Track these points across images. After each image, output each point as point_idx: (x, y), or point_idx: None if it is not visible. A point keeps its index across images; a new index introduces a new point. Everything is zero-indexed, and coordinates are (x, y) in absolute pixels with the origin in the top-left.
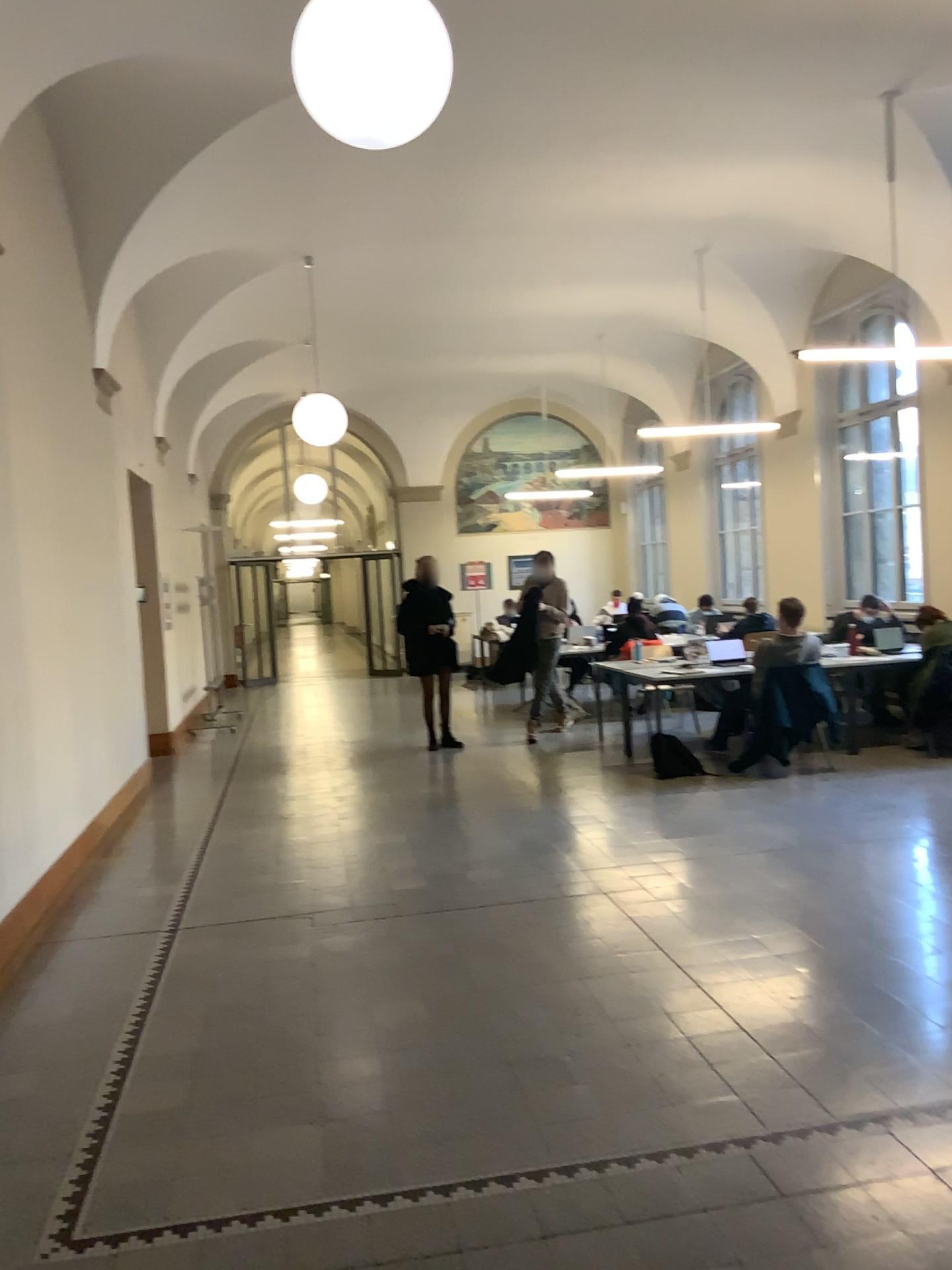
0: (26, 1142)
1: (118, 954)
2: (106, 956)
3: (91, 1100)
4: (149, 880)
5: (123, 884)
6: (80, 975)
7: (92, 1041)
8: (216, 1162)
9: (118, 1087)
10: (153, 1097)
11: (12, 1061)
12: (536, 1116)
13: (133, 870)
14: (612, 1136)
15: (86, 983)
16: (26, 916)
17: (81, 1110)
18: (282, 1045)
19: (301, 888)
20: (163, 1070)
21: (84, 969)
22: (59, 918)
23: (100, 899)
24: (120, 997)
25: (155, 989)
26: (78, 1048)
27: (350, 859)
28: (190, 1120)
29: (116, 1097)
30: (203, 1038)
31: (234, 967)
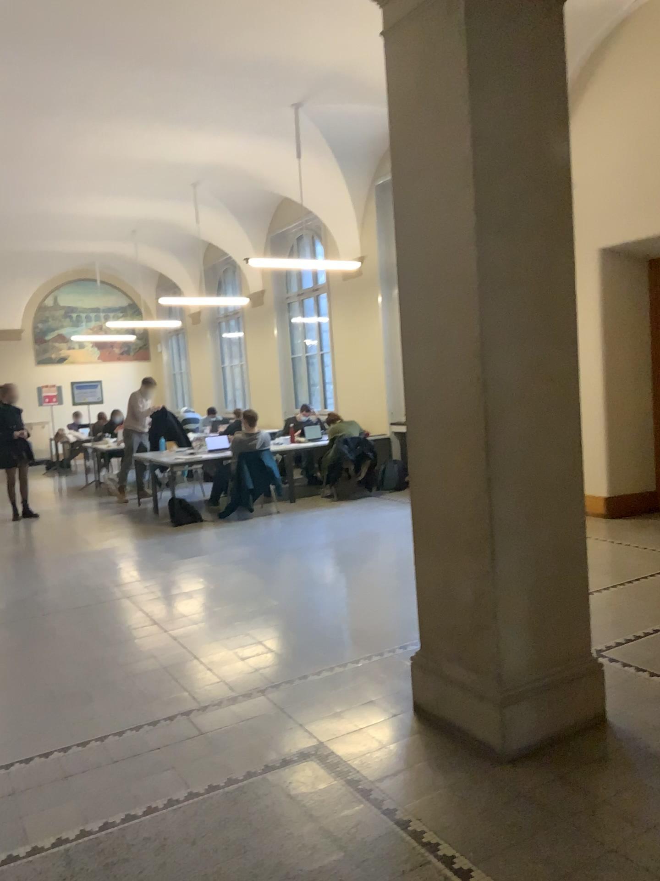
0: None
1: None
2: None
3: None
4: None
5: None
6: None
7: None
8: None
9: None
10: None
11: None
12: (62, 720)
13: None
14: (107, 722)
15: None
16: None
17: None
18: None
19: None
20: None
21: None
22: None
23: None
24: None
25: None
26: None
27: None
28: None
29: None
30: None
31: None
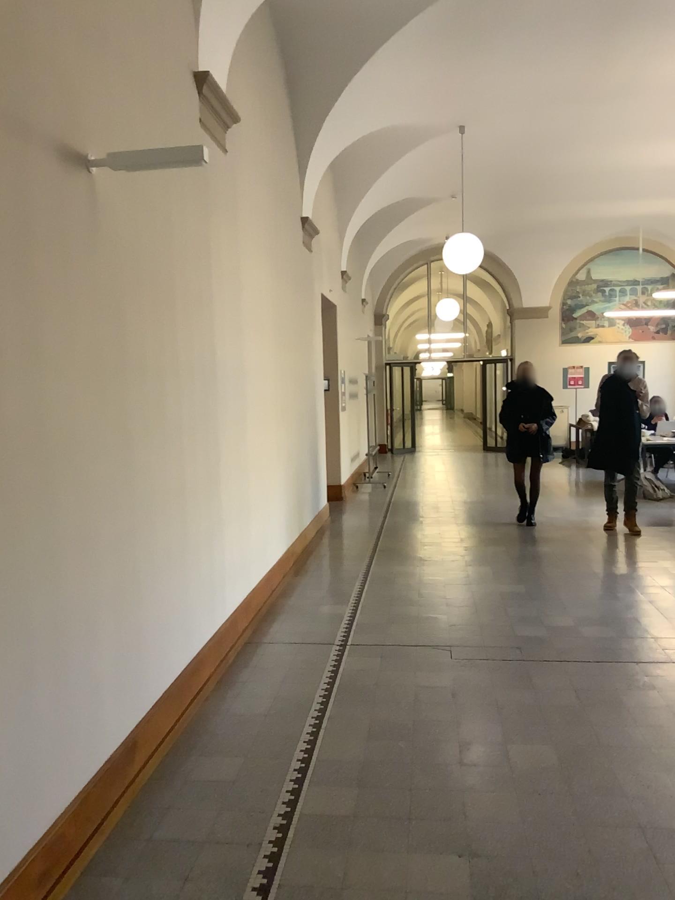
0: (227, 827)
1: (302, 662)
2: (293, 662)
3: (278, 795)
4: (326, 602)
5: (308, 602)
6: (274, 677)
7: (281, 738)
8: (378, 884)
9: (299, 787)
10: (326, 803)
11: (222, 746)
12: None
13: (314, 591)
14: None
15: (278, 684)
16: (238, 620)
17: (270, 804)
18: (431, 771)
19: (442, 624)
20: (334, 777)
21: (277, 672)
22: (261, 625)
23: (290, 613)
24: (303, 702)
25: (329, 698)
26: (270, 743)
27: (480, 602)
28: (355, 833)
29: (297, 797)
30: (366, 752)
31: (390, 687)
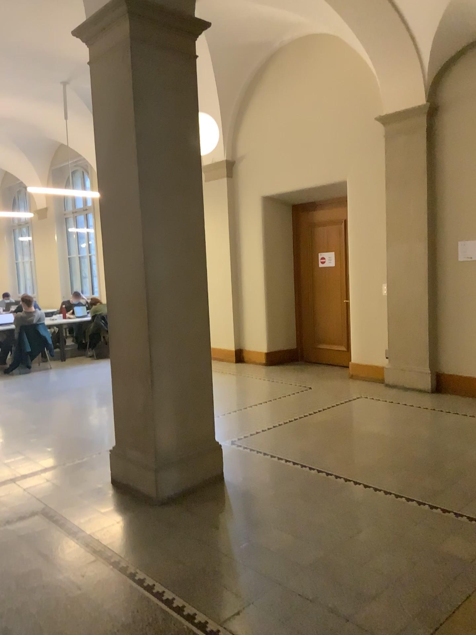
0: None
1: None
2: None
3: None
4: None
5: None
6: None
7: None
8: None
9: None
10: None
11: None
12: None
13: None
14: None
15: None
16: None
17: None
18: None
19: None
20: None
21: None
22: None
23: None
24: None
25: None
26: None
27: None
28: None
29: None
30: None
31: None
